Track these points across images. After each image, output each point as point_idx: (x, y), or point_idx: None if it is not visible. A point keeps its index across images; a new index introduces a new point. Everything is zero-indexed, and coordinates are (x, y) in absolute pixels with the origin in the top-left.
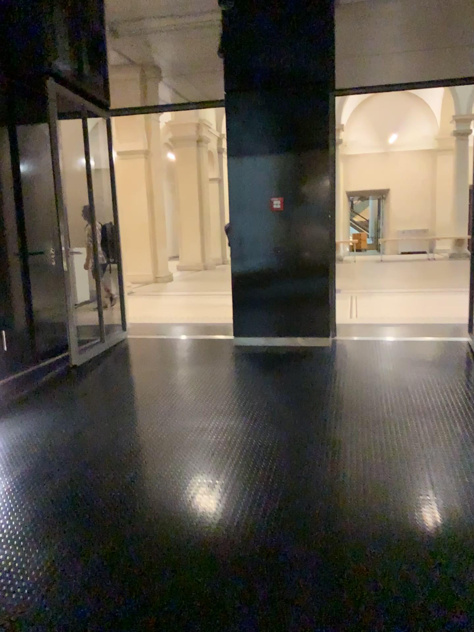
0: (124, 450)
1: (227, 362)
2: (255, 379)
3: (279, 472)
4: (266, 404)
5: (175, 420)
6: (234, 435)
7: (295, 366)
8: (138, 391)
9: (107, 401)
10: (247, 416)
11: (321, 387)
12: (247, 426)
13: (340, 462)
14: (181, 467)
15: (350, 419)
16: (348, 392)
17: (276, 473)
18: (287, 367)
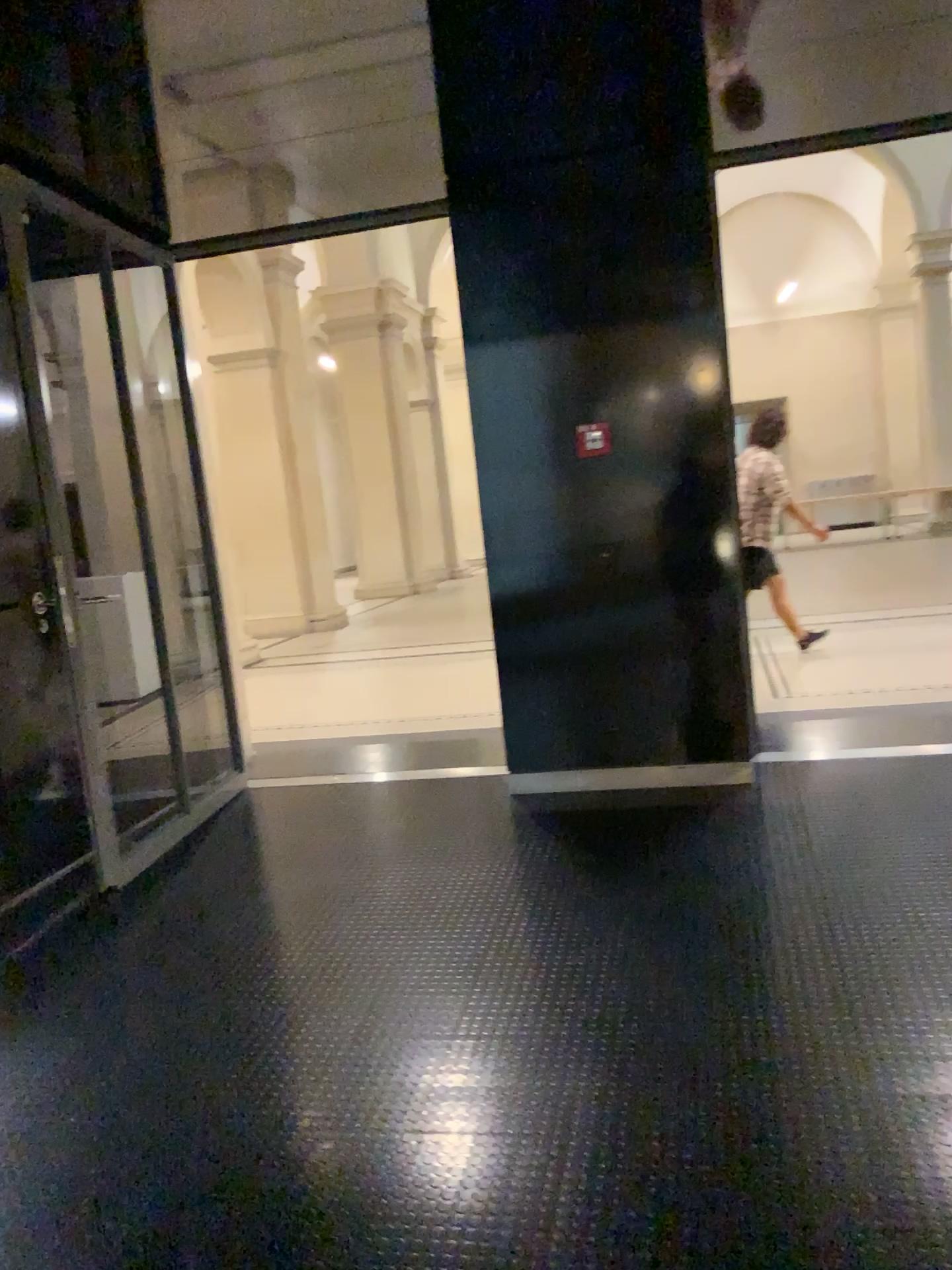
0: (244, 1189)
1: (501, 846)
2: (583, 897)
3: (726, 1266)
4: (631, 987)
5: (383, 1058)
6: (558, 1110)
7: (679, 848)
8: (278, 955)
9: (198, 994)
10: (584, 1032)
11: (765, 914)
12: (589, 1070)
13: (908, 1212)
14: (417, 1259)
15: (881, 1027)
16: (842, 927)
17: (717, 1268)
18: (658, 854)
